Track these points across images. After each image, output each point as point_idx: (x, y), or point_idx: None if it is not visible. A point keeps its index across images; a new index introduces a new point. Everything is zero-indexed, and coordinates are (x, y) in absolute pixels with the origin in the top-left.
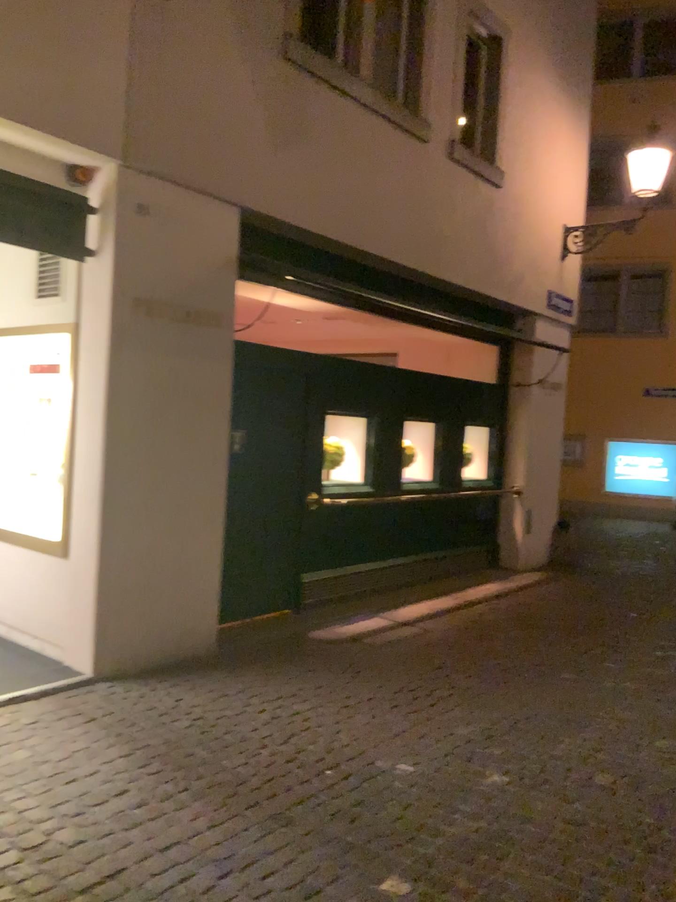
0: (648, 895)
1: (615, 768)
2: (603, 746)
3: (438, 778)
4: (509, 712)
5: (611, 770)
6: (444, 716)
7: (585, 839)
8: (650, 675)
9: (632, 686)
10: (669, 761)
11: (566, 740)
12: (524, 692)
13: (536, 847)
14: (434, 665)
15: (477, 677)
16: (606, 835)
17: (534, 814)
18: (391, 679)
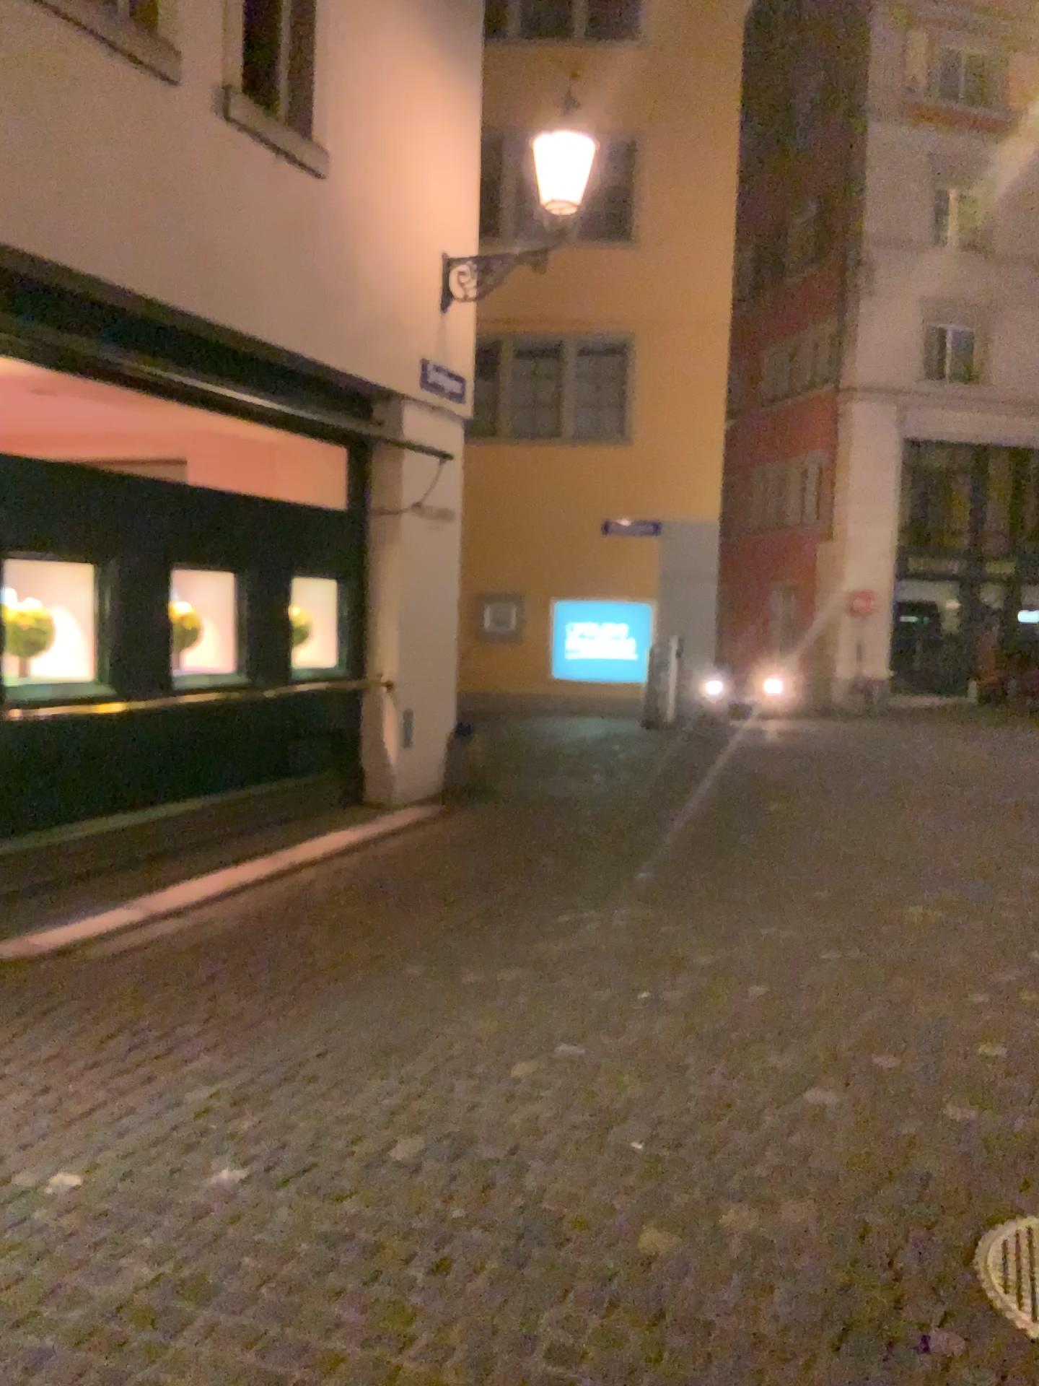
0: (417, 1352)
1: (436, 1124)
2: (429, 1088)
3: (120, 1193)
4: (291, 1052)
5: (427, 1131)
6: (173, 1073)
7: (342, 1266)
8: (538, 958)
9: (505, 979)
10: (526, 1098)
11: (370, 1087)
12: (328, 1012)
13: (250, 1299)
14: (189, 984)
15: (256, 995)
16: (379, 1252)
17: (267, 1236)
18: (102, 1017)
